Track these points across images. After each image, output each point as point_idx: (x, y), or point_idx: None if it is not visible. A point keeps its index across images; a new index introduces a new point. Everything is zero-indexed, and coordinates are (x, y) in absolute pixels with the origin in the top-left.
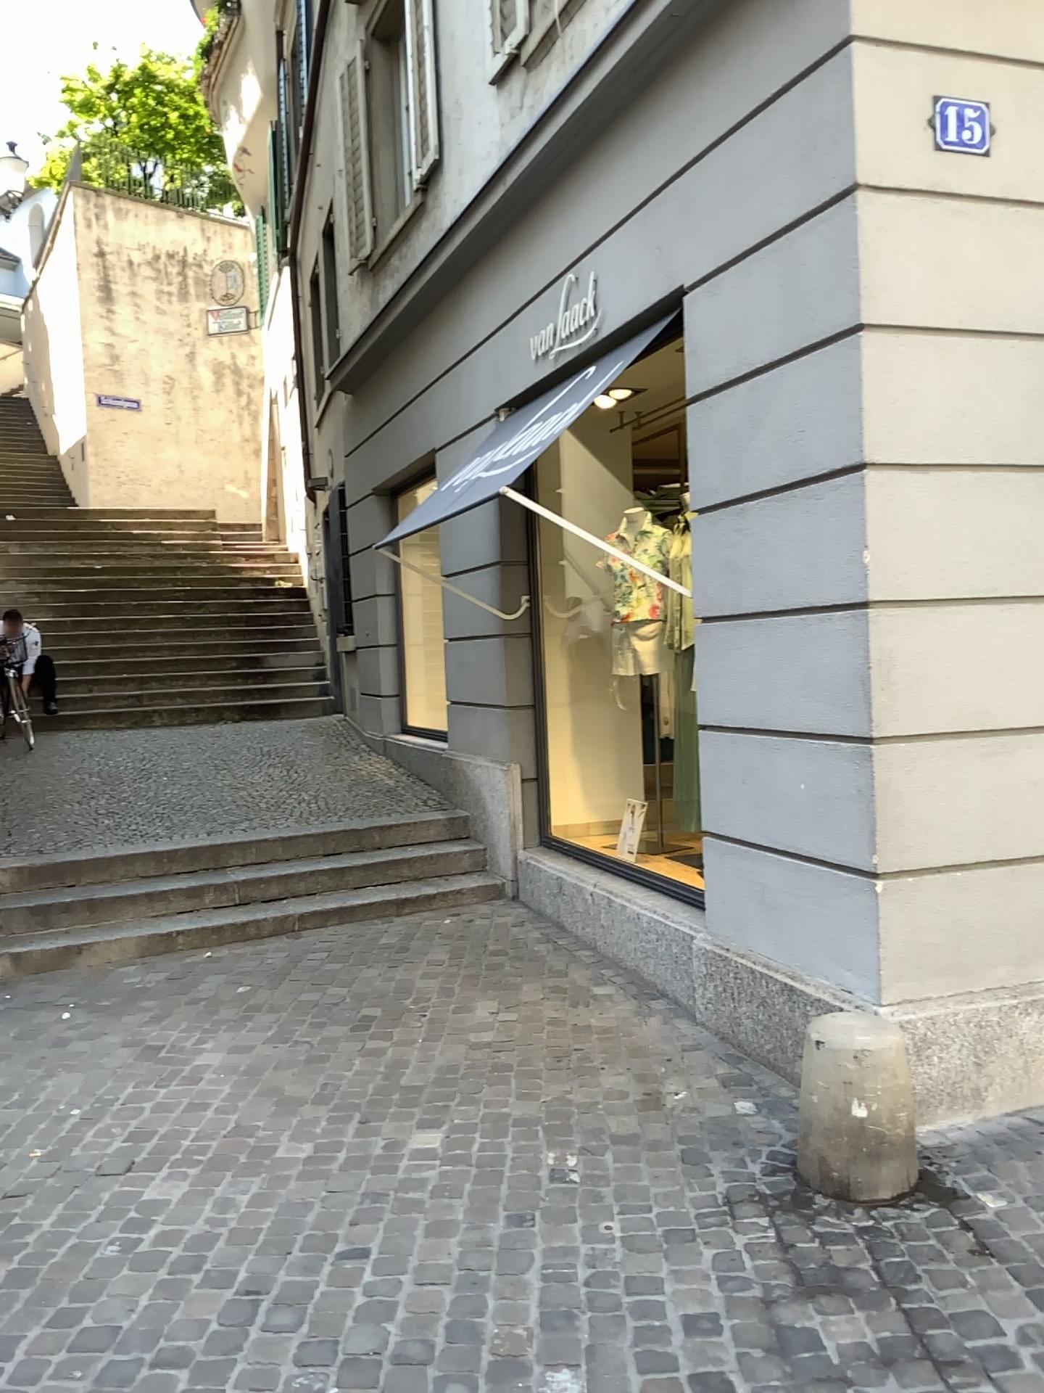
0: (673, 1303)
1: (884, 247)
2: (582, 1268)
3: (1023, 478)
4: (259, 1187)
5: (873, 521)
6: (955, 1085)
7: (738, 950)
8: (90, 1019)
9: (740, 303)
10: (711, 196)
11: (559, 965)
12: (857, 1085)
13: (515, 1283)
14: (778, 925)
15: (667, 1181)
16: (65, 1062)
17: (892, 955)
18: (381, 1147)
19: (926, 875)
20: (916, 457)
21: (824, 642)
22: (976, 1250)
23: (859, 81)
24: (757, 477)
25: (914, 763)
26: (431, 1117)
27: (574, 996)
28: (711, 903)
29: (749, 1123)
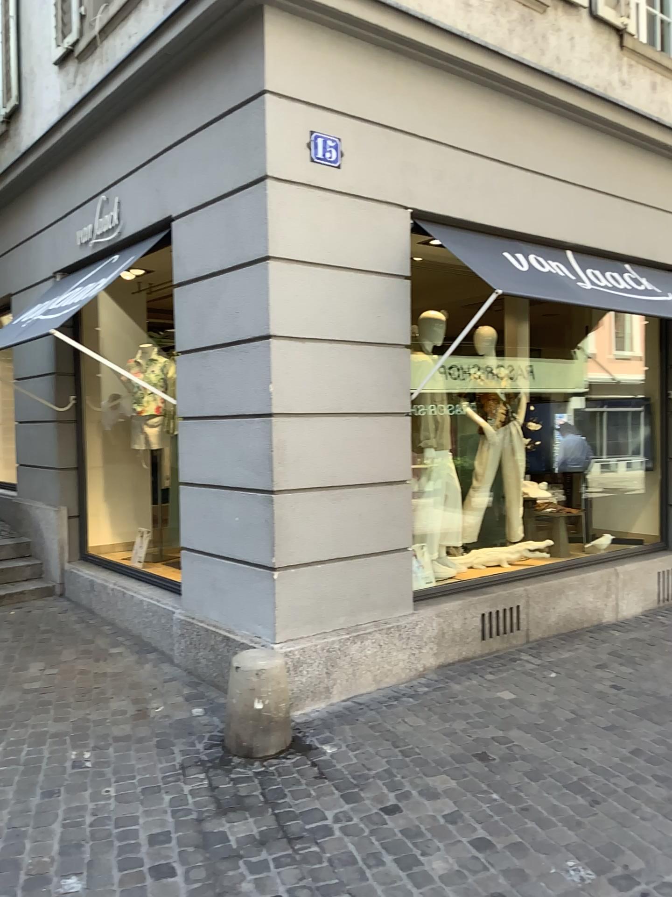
0: (143, 829)
1: (283, 212)
2: (88, 817)
3: (357, 347)
4: None
5: (274, 367)
6: (316, 687)
7: (199, 618)
8: None
9: (204, 231)
10: (188, 165)
11: (88, 635)
12: (257, 691)
13: (44, 832)
14: (221, 601)
15: (146, 760)
16: None
17: (282, 615)
18: None
19: (302, 569)
20: (299, 332)
21: (247, 435)
22: (318, 776)
23: (270, 117)
24: (212, 336)
25: (296, 505)
26: None
27: (96, 653)
28: (183, 590)
29: (199, 721)
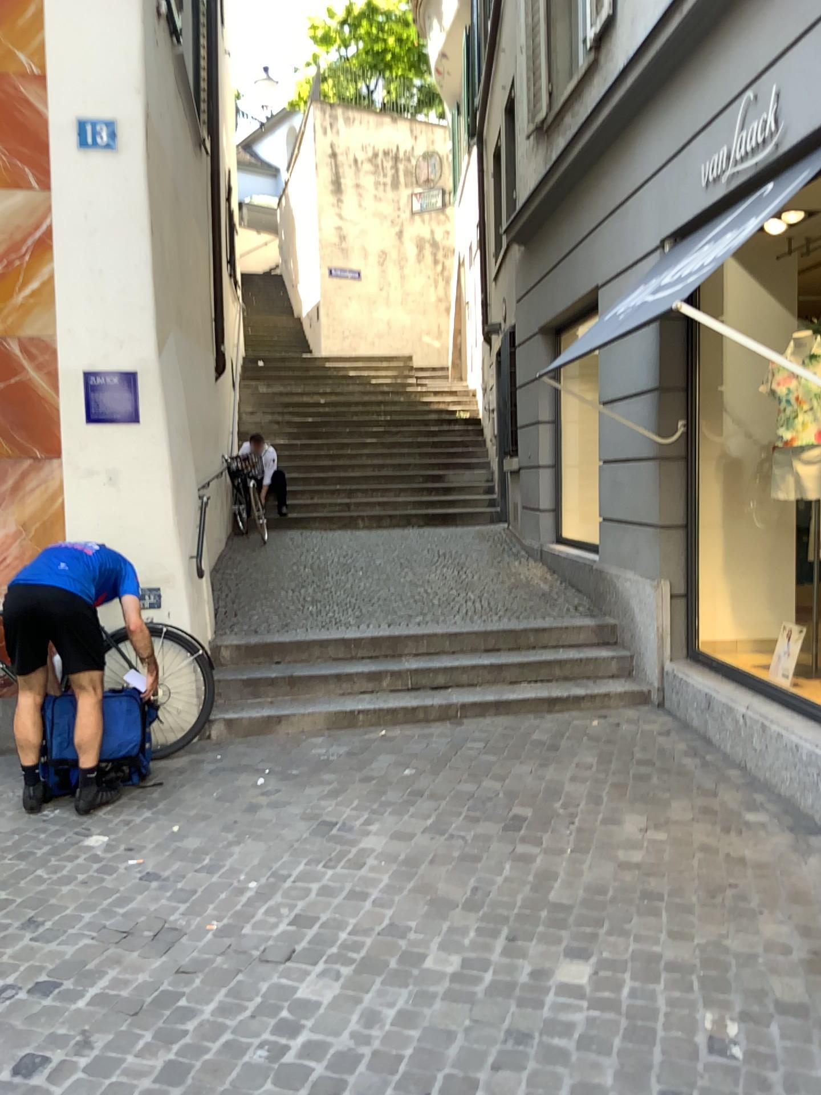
0: None
1: None
2: None
3: None
4: (403, 1005)
5: None
6: None
7: None
8: (278, 788)
9: None
10: None
11: (707, 782)
12: None
13: None
14: None
15: None
16: (251, 831)
17: None
18: (526, 975)
19: None
20: None
21: None
22: None
23: None
24: None
25: None
26: (578, 945)
27: (724, 819)
28: None
29: None
